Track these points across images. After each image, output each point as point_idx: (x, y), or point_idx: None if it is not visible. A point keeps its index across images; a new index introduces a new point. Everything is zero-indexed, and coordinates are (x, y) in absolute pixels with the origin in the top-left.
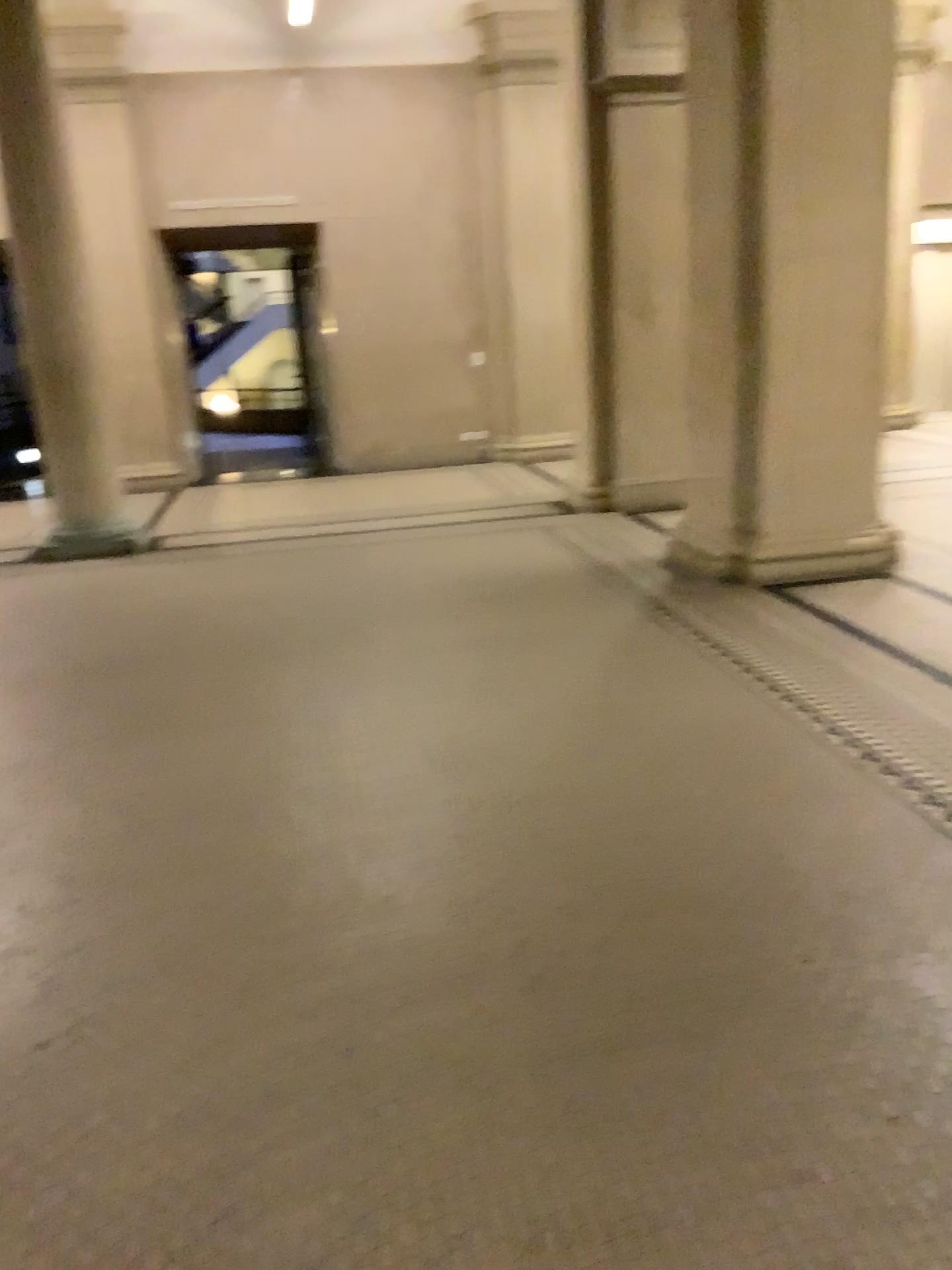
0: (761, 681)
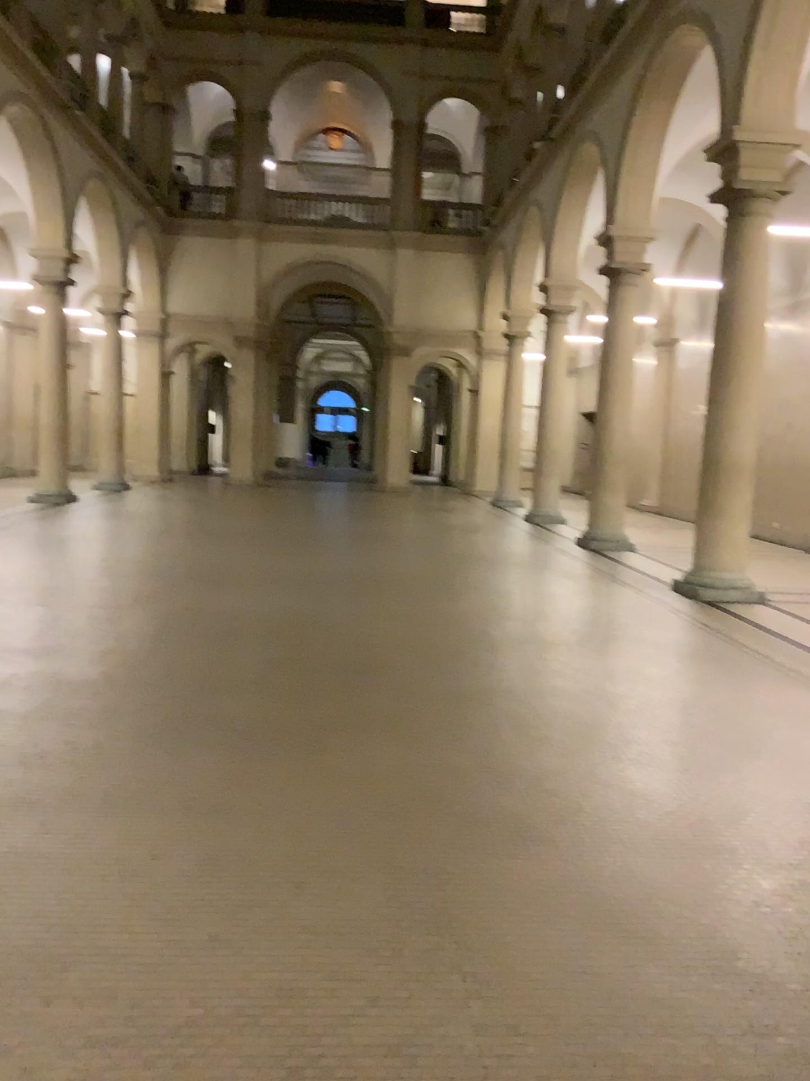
0: None
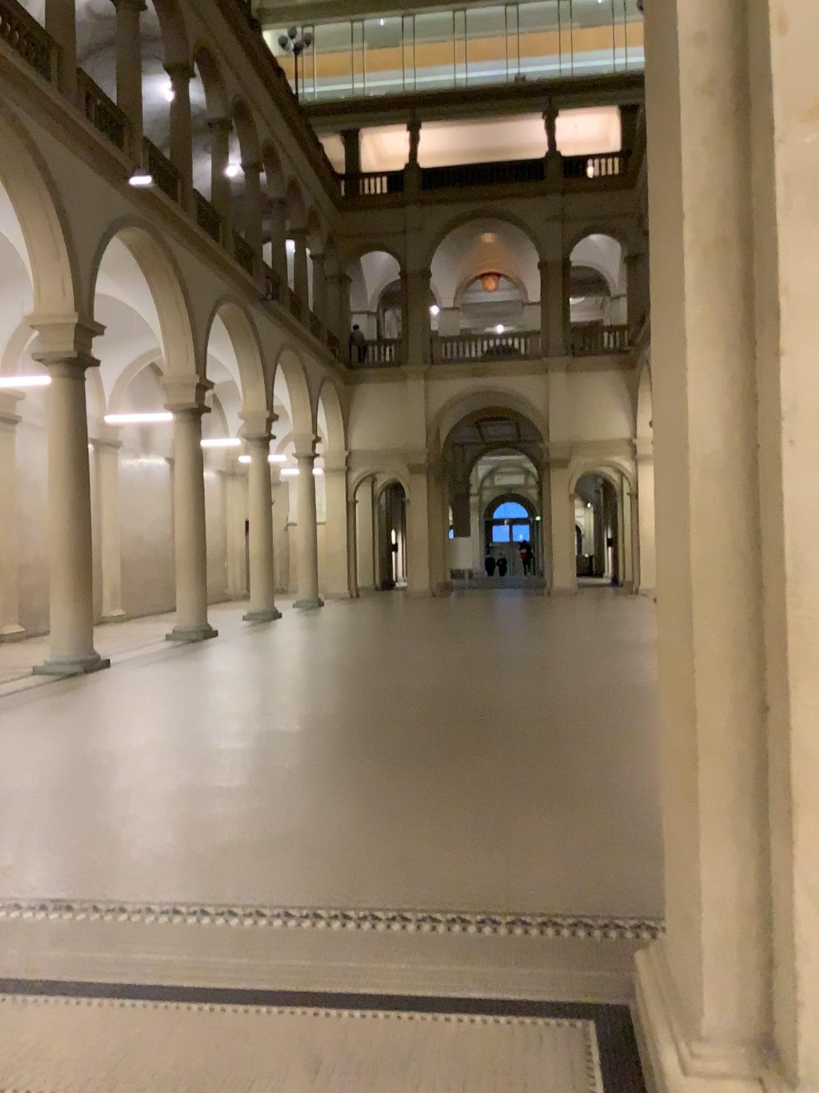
0: (260, 915)
